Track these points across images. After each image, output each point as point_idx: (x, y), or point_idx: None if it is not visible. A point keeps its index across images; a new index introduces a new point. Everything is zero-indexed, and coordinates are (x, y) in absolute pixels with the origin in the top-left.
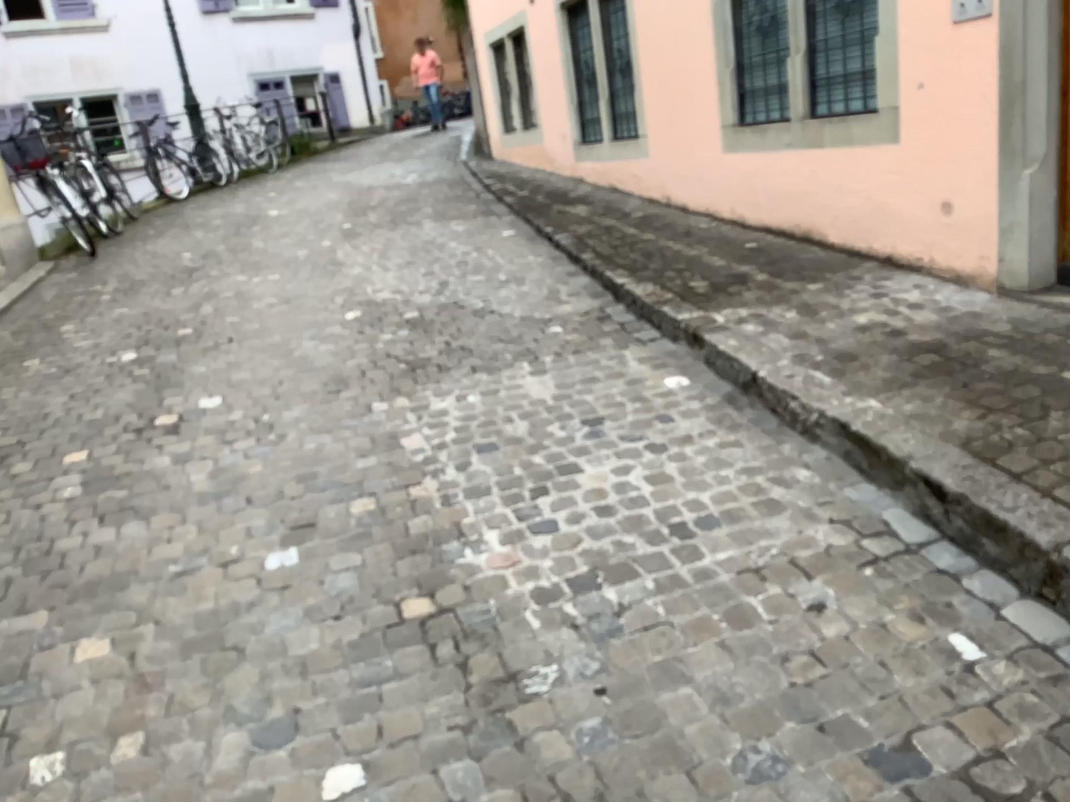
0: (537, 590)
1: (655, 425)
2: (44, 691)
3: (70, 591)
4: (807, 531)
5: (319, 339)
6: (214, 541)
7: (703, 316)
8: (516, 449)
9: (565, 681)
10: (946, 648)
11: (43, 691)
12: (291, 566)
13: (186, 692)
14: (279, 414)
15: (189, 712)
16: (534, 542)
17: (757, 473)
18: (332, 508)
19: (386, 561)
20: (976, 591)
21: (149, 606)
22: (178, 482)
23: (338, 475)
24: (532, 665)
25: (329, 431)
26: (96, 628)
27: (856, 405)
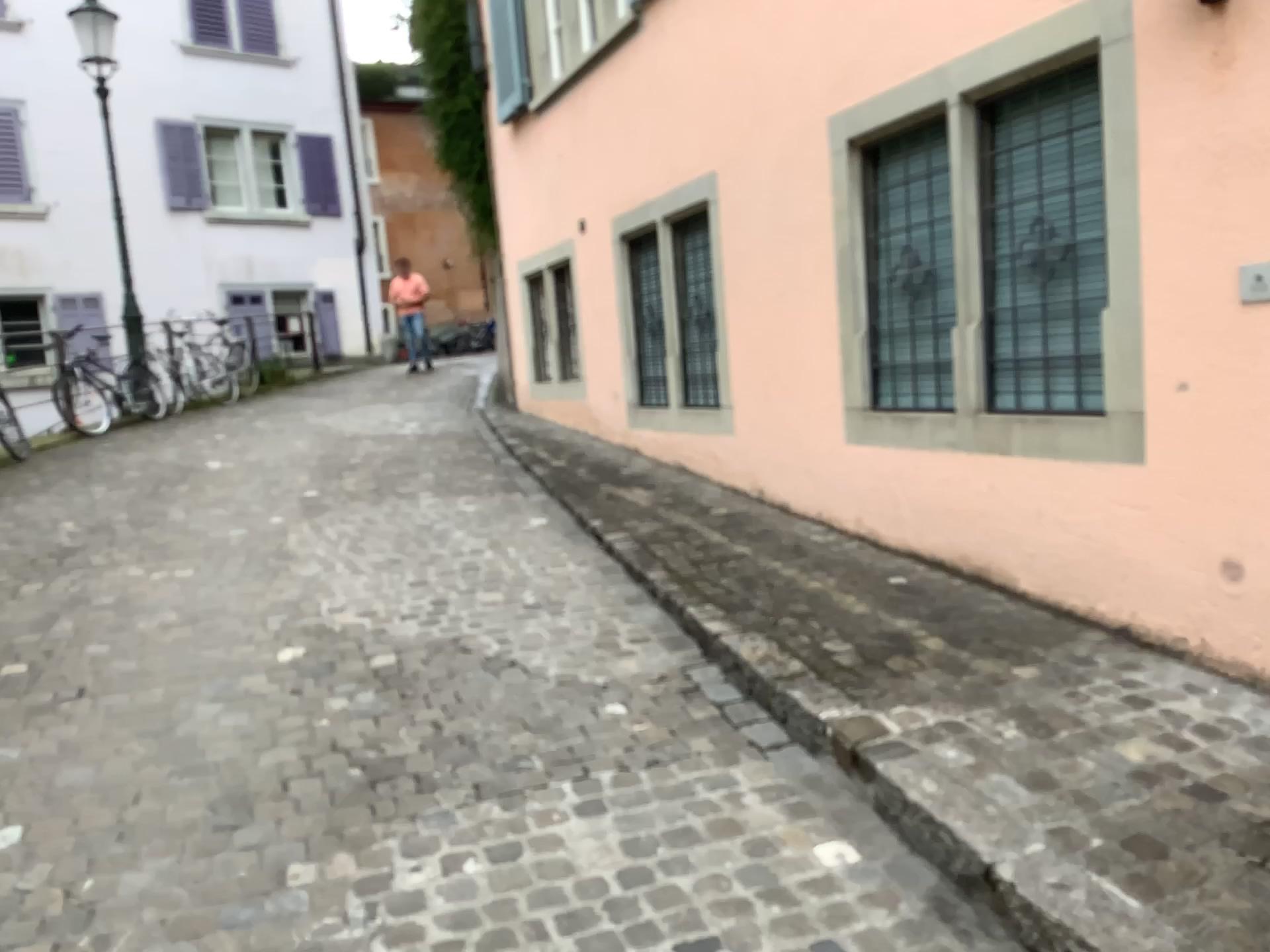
0: None
1: None
2: None
3: None
4: None
5: (227, 705)
6: None
7: (859, 717)
8: None
9: None
10: None
11: None
12: None
13: None
14: (116, 883)
15: None
16: None
17: None
18: None
19: None
20: None
21: None
22: None
23: None
24: None
25: (200, 936)
26: None
27: None
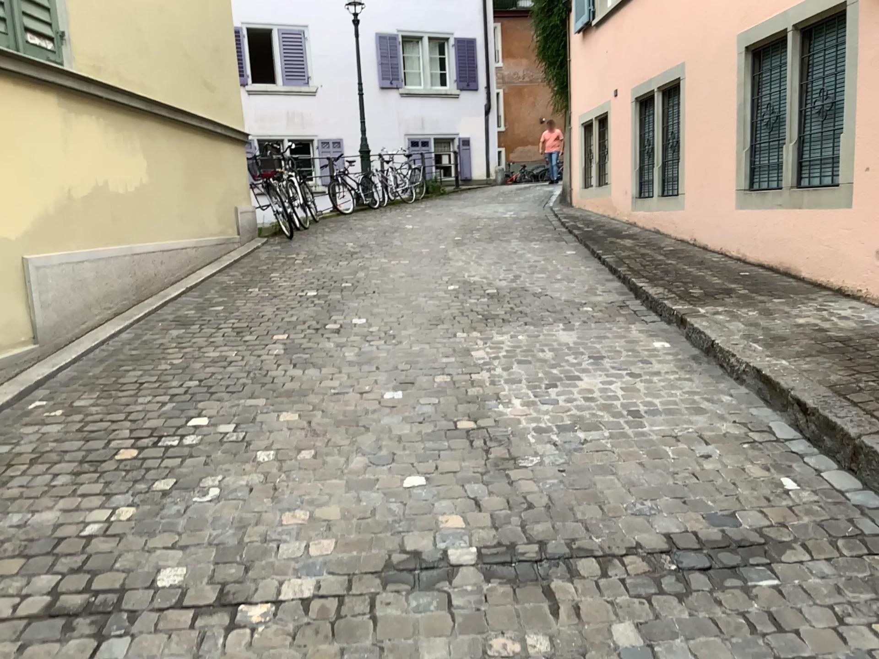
0: (538, 427)
1: (638, 365)
2: (262, 429)
3: (275, 394)
4: (715, 424)
5: (430, 298)
6: (355, 383)
7: (691, 310)
8: (543, 365)
9: (543, 464)
10: (777, 483)
11: (262, 429)
12: (398, 399)
13: (336, 440)
14: (399, 332)
15: (337, 446)
16: (542, 408)
17: (695, 395)
18: (425, 378)
19: (452, 404)
20: (810, 463)
21: (318, 405)
22: (337, 355)
23: (431, 364)
24: (526, 455)
25: (429, 343)
26: (289, 409)
27: (771, 362)
